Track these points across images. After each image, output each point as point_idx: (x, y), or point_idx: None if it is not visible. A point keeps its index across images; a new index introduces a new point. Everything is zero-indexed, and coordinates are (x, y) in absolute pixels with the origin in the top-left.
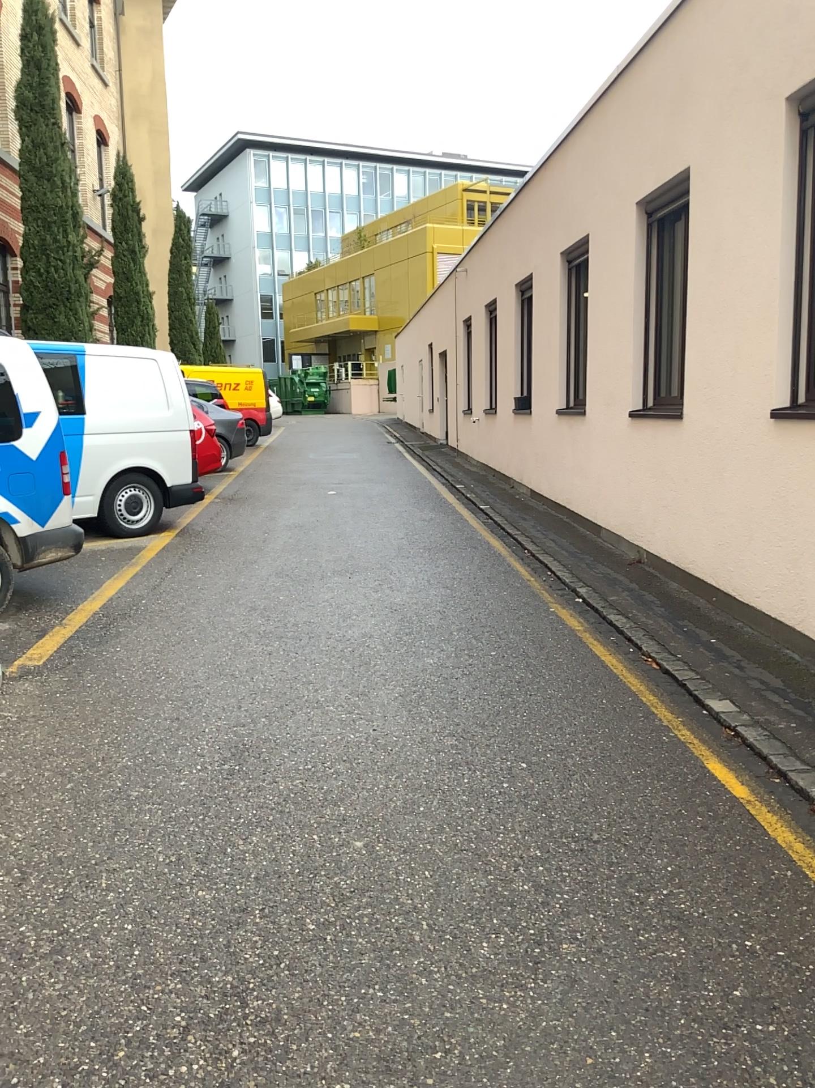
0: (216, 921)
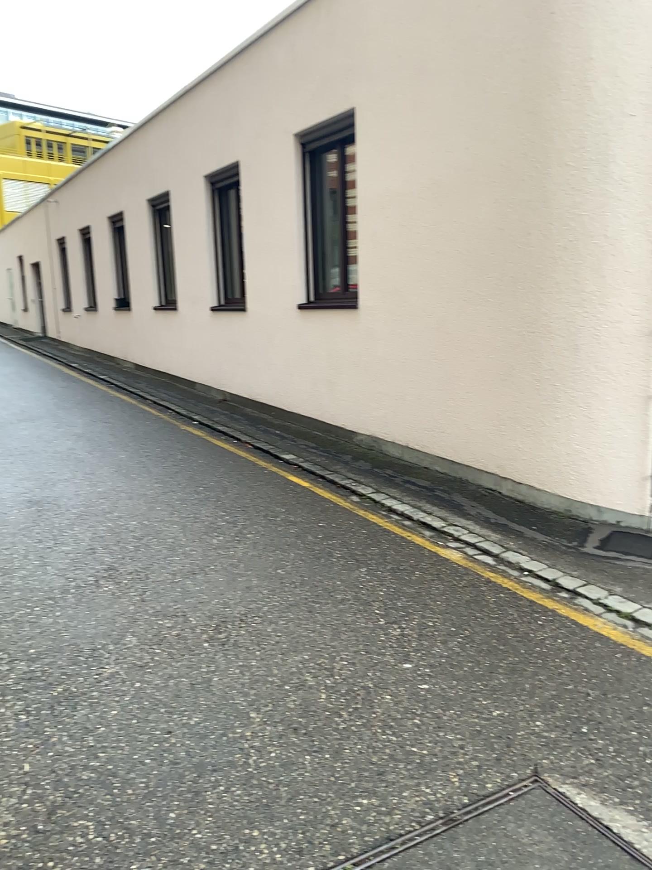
0: (83, 550)
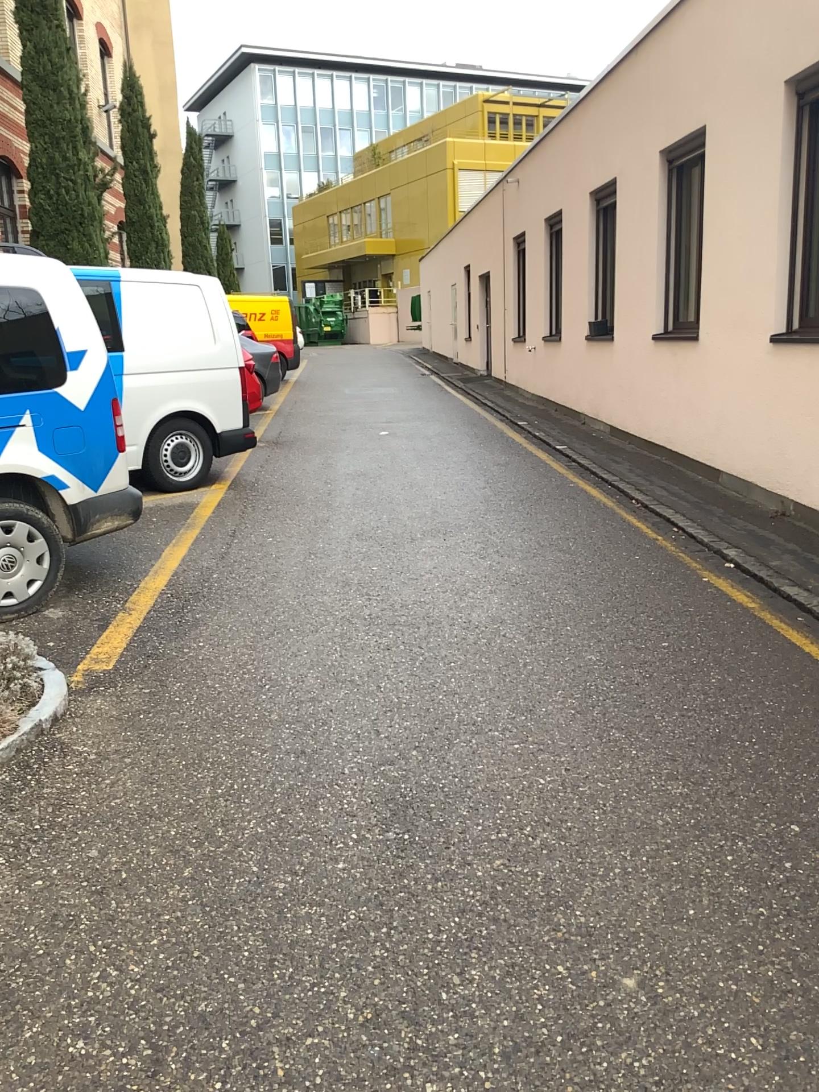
0: None
